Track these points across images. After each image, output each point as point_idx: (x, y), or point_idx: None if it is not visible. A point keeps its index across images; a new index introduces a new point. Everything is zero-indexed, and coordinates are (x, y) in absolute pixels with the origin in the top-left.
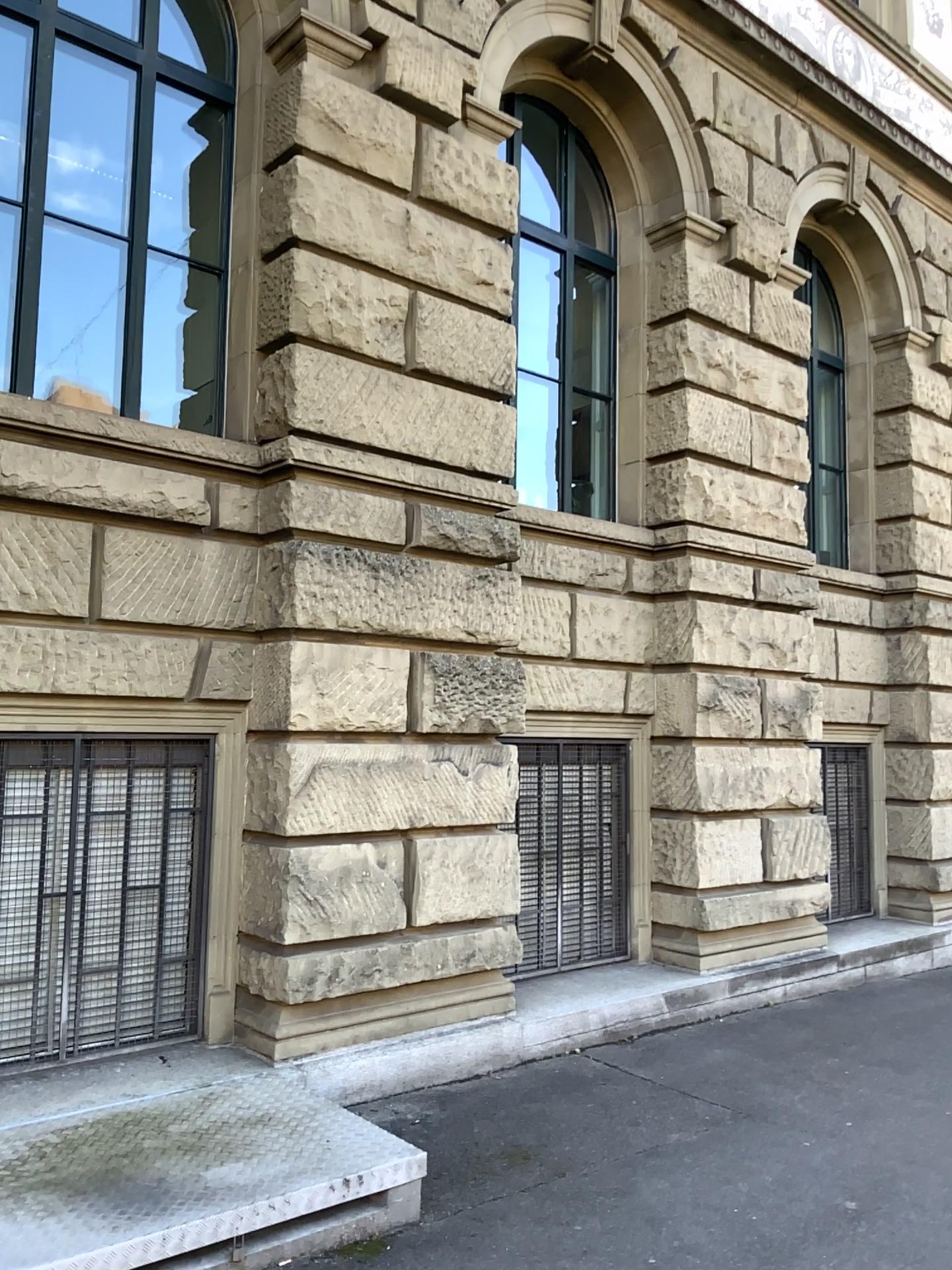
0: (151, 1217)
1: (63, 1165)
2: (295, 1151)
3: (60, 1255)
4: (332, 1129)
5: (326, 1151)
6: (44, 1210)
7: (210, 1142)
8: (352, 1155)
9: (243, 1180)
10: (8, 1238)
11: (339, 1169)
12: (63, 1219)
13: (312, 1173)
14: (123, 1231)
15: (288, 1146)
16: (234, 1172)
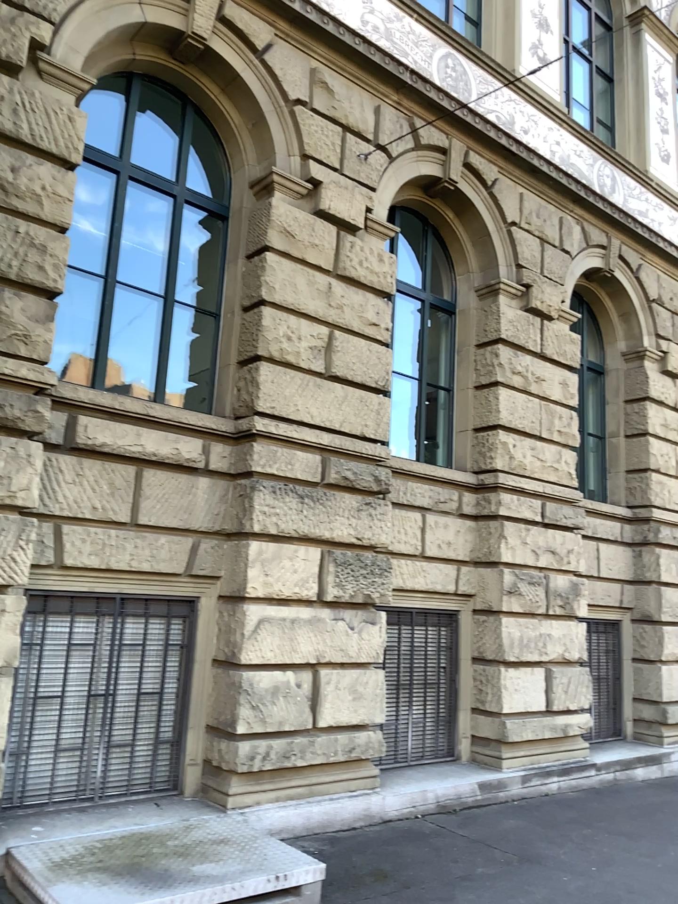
0: (165, 887)
1: (109, 857)
2: (246, 857)
3: (115, 903)
4: (268, 846)
5: (265, 858)
6: (102, 879)
7: (194, 849)
8: (281, 861)
9: (216, 871)
10: (85, 892)
11: (273, 868)
12: (113, 885)
13: (257, 869)
14: (150, 893)
15: (242, 854)
16: (211, 866)
